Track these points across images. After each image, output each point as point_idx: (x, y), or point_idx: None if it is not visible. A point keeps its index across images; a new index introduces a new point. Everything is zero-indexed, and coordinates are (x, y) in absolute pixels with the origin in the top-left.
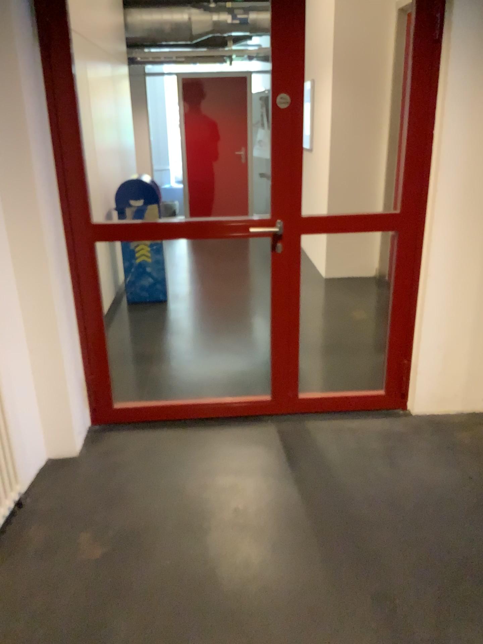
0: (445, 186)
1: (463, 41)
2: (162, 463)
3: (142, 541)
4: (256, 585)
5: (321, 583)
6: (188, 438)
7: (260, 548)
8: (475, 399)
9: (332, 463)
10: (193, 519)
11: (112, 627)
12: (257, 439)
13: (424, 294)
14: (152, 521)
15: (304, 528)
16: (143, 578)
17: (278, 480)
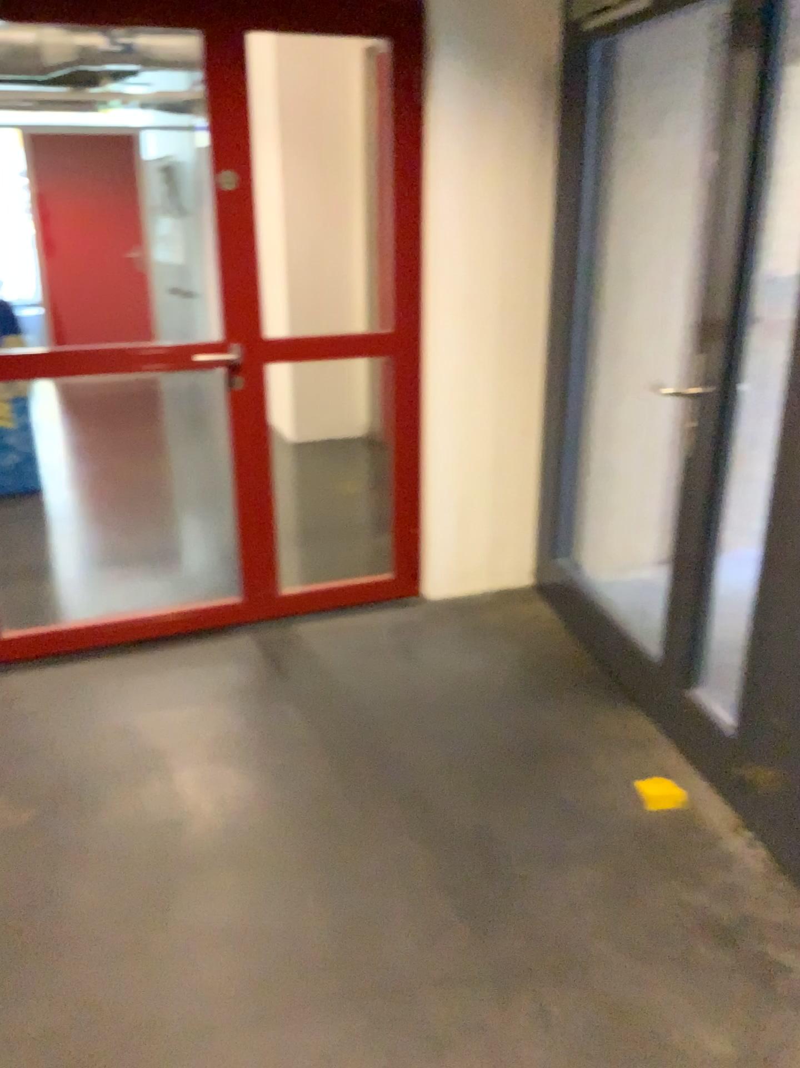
0: (445, 295)
1: (451, 111)
2: (93, 698)
3: (86, 791)
4: (254, 811)
5: (336, 794)
6: (125, 665)
7: (252, 772)
8: (505, 571)
9: (333, 667)
10: (154, 755)
11: (68, 887)
12: (227, 654)
13: (432, 437)
14: (95, 767)
15: (307, 741)
16: (98, 830)
17: (264, 696)
